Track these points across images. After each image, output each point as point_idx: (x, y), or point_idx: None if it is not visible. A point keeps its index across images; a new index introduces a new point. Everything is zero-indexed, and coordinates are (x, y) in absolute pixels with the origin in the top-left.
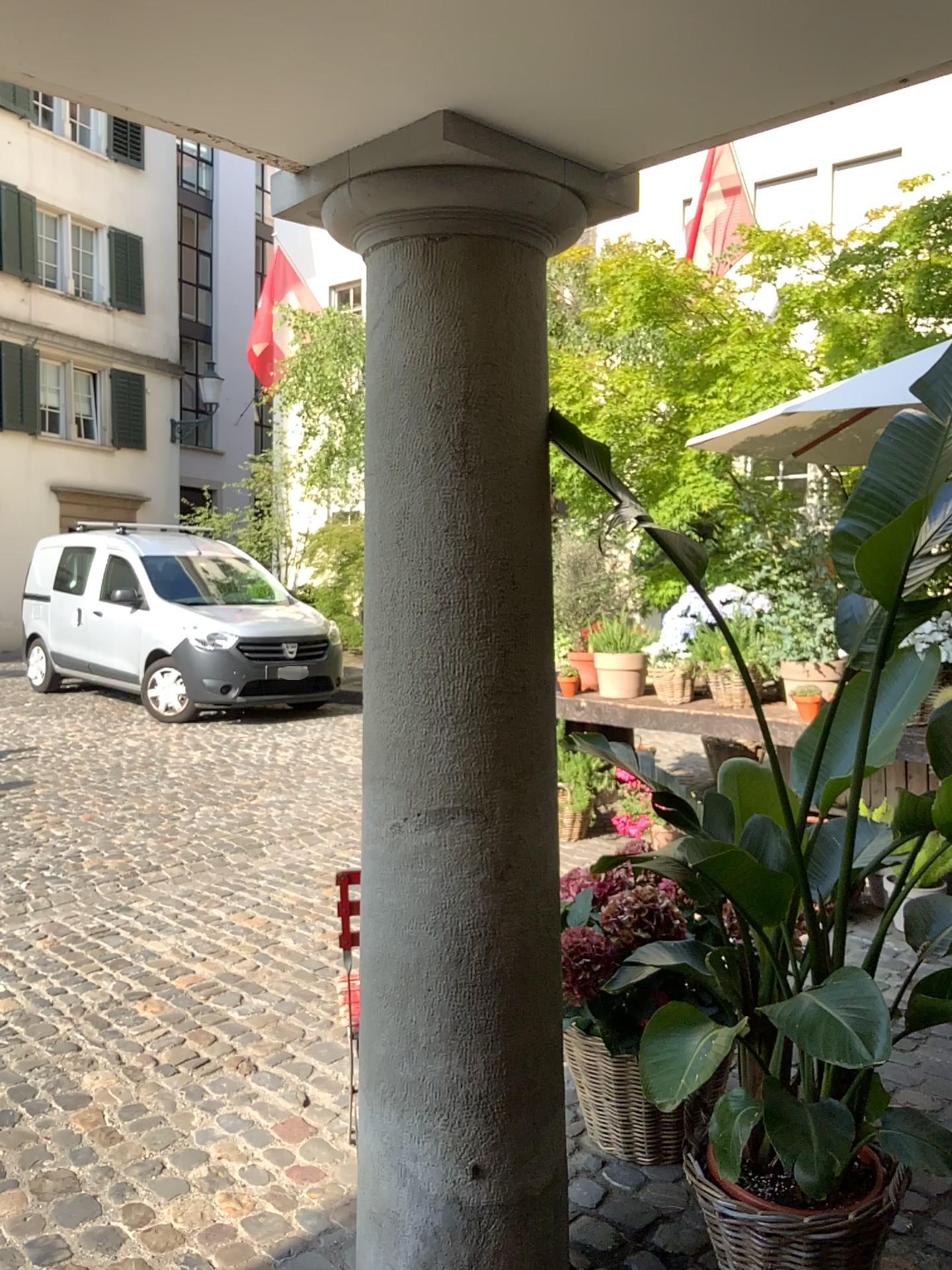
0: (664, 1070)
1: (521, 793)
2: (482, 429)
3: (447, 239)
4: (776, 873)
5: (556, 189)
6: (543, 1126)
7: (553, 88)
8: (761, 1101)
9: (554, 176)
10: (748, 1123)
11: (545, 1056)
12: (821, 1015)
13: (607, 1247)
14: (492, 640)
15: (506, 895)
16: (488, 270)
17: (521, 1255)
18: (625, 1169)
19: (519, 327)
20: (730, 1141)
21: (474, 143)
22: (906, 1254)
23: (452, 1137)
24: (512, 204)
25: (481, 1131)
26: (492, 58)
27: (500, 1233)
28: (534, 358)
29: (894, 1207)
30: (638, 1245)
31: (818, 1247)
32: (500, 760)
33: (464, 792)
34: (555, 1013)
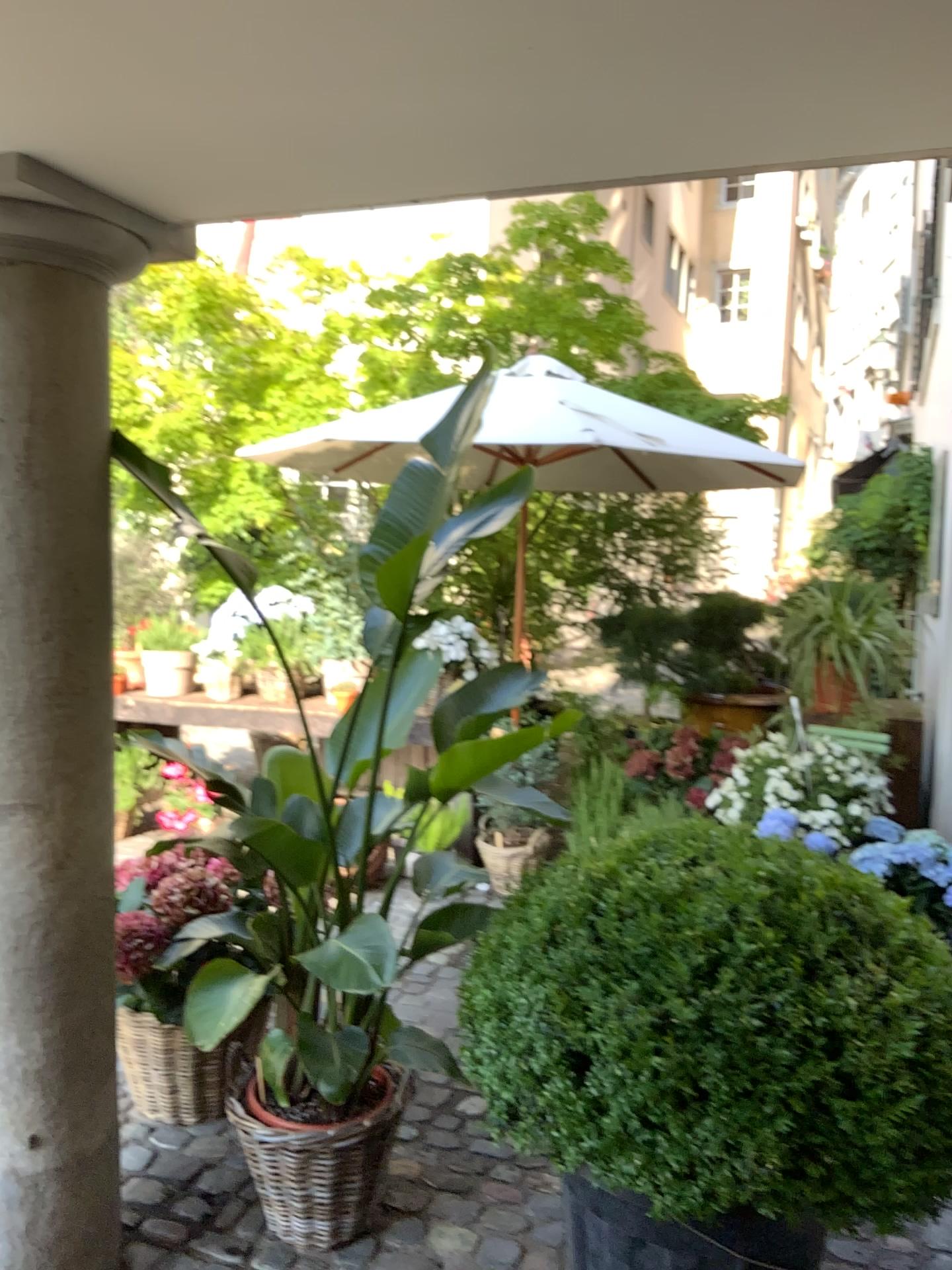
0: (216, 1020)
1: (82, 788)
2: (48, 447)
3: (14, 264)
4: (313, 844)
5: (124, 233)
6: (100, 1094)
7: (125, 156)
8: (298, 1039)
9: (122, 222)
10: (287, 1062)
11: (103, 1030)
12: (348, 958)
13: (158, 1203)
14: (55, 646)
15: (66, 884)
16: (56, 298)
17: (77, 1217)
18: (175, 1131)
19: (86, 354)
20: (271, 1081)
21: (45, 184)
22: (415, 1154)
23: (9, 1118)
24: (81, 242)
25: (39, 1107)
26: (69, 124)
27: (57, 1200)
28: (100, 384)
29: (404, 1112)
30: (188, 1194)
31: (343, 1156)
32: (62, 757)
33: (25, 789)
34: (112, 990)
